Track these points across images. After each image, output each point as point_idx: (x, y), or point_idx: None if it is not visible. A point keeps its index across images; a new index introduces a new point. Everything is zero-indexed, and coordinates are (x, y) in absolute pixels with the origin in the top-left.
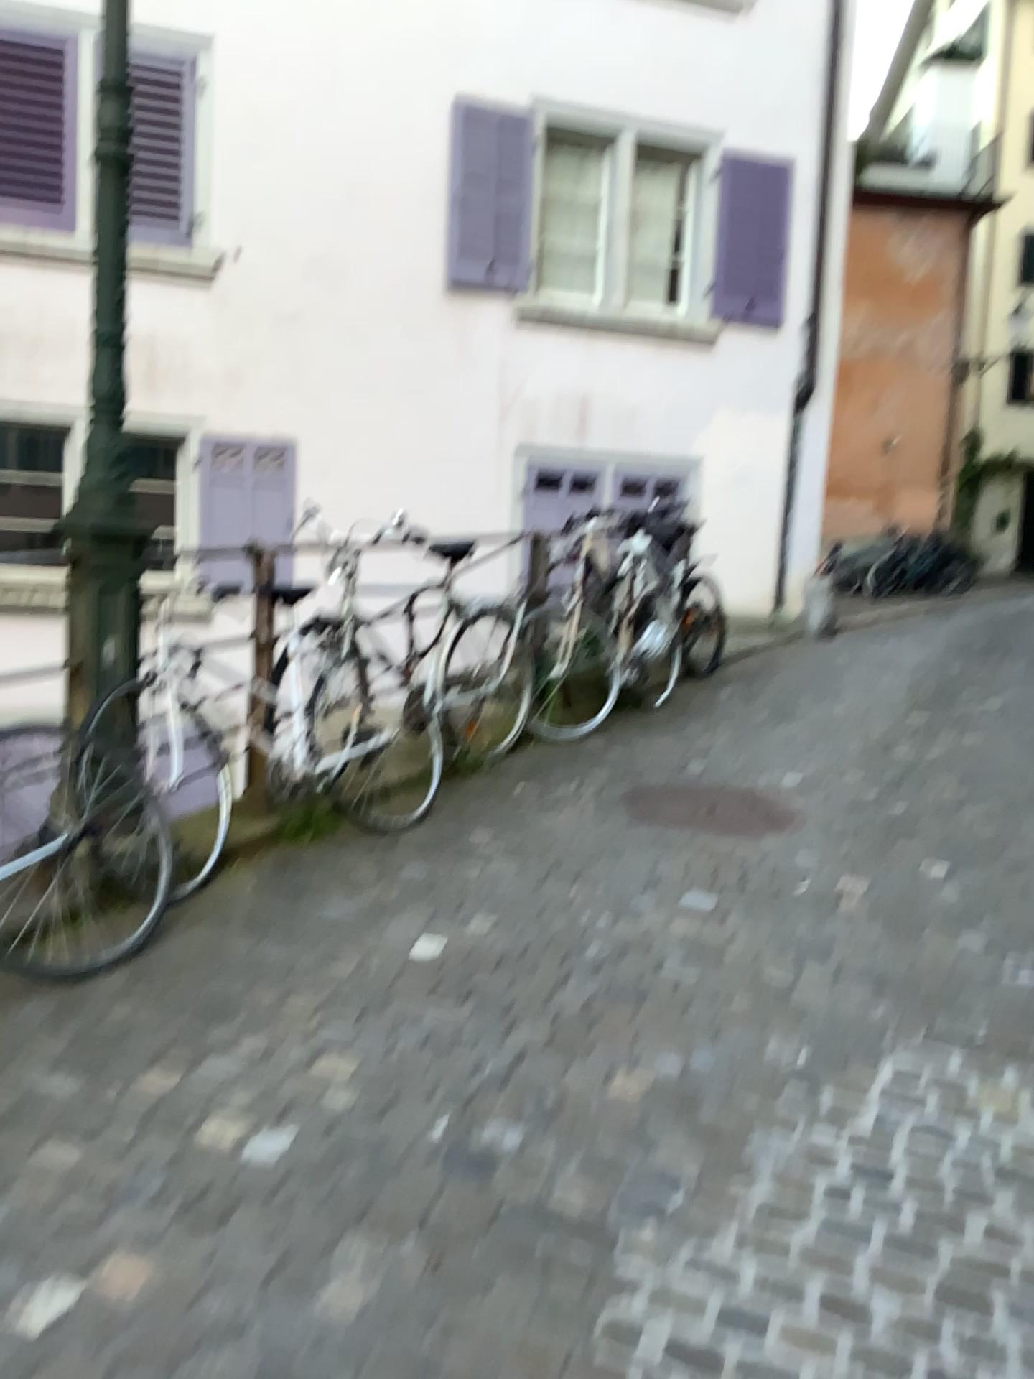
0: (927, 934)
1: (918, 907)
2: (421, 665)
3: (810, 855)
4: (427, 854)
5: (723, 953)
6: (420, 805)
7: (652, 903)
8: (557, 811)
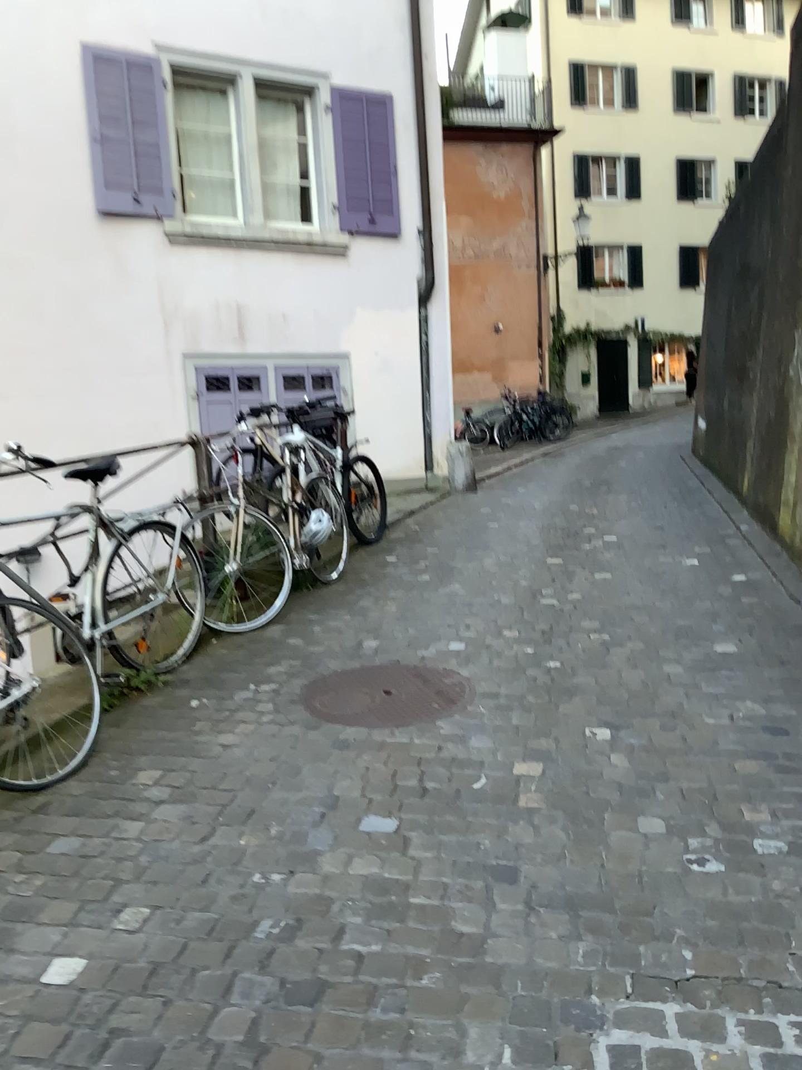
0: (613, 828)
1: (597, 790)
2: (73, 594)
3: (485, 740)
4: (80, 817)
5: (408, 904)
6: (81, 749)
7: (328, 841)
8: (230, 729)
